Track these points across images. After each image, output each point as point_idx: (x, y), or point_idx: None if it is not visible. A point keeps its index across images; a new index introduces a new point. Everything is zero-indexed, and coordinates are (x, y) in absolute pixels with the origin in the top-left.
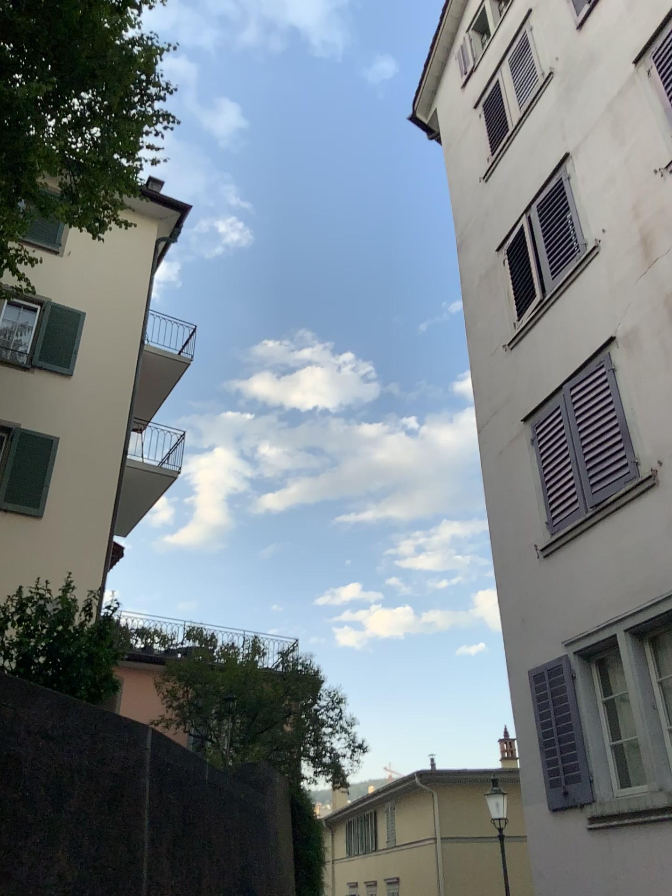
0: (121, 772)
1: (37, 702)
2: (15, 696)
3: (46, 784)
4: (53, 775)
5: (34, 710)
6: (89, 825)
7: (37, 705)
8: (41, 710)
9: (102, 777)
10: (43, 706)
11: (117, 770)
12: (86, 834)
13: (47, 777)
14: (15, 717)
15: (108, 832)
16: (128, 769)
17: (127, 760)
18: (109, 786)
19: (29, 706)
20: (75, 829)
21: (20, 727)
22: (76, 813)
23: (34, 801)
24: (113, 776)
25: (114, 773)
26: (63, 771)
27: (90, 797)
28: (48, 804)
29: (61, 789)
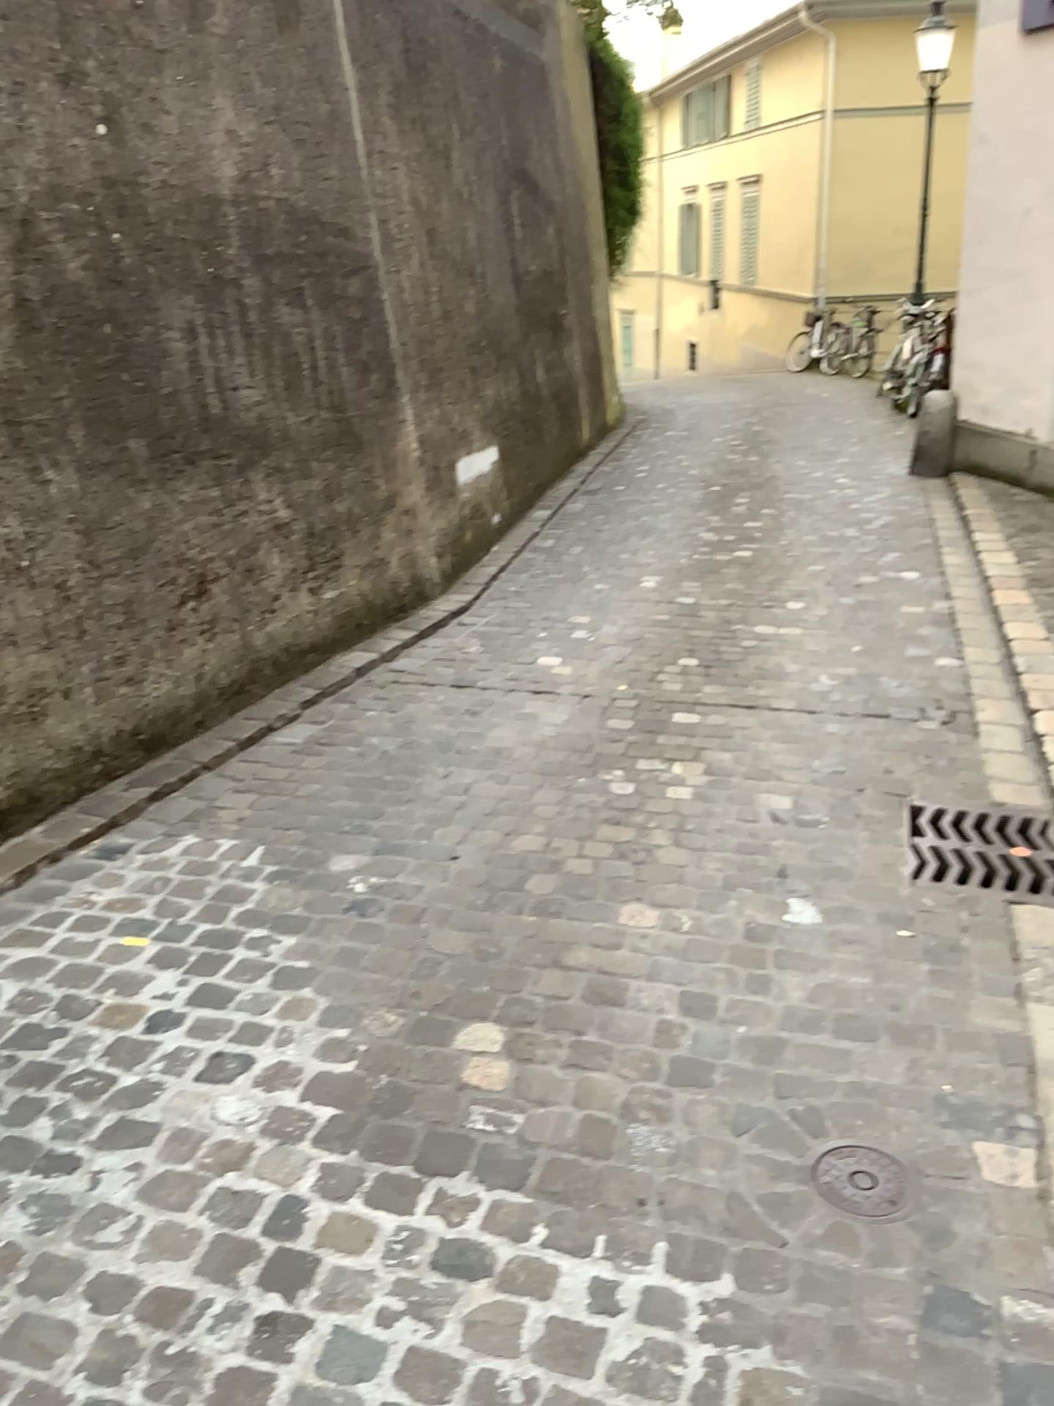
0: None
1: None
2: None
3: None
4: None
5: None
6: (254, 56)
7: None
8: None
9: None
10: None
11: None
12: (253, 70)
13: None
14: None
15: (287, 70)
16: None
17: None
18: None
19: None
20: (234, 61)
21: None
22: (229, 36)
23: (155, 13)
24: None
25: None
26: None
27: (243, 10)
28: (178, 18)
29: None
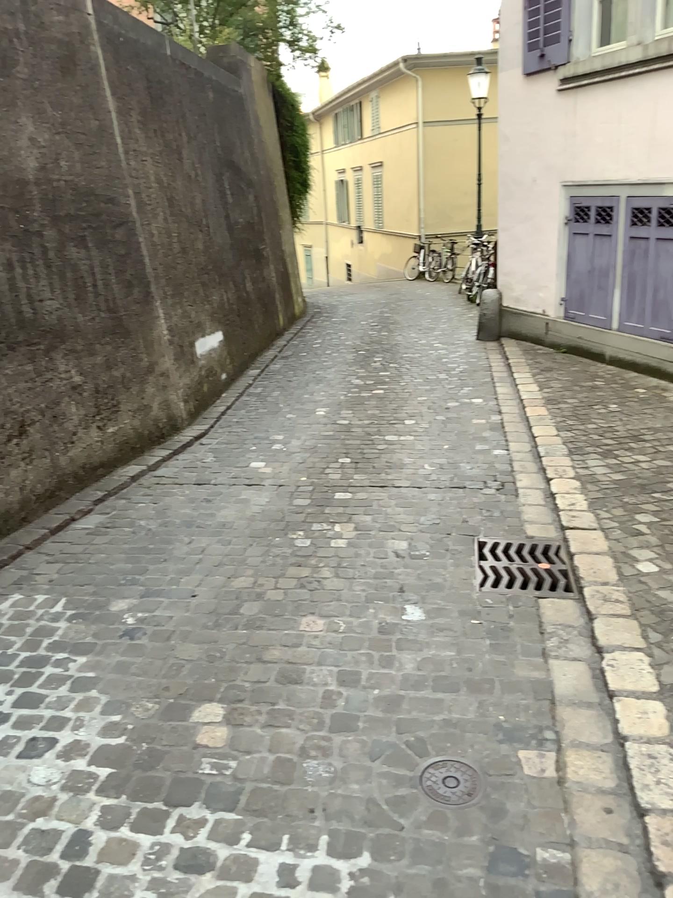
0: (65, 39)
1: None
2: None
3: None
4: None
5: None
6: (46, 92)
7: None
8: None
9: (45, 43)
10: None
11: (59, 36)
12: (45, 101)
13: None
14: None
15: (68, 100)
16: (71, 35)
17: (68, 26)
18: (55, 54)
19: None
20: (32, 95)
21: None
22: (28, 80)
23: None
24: (57, 43)
25: (58, 39)
26: None
27: (37, 64)
28: None
29: (1, 54)
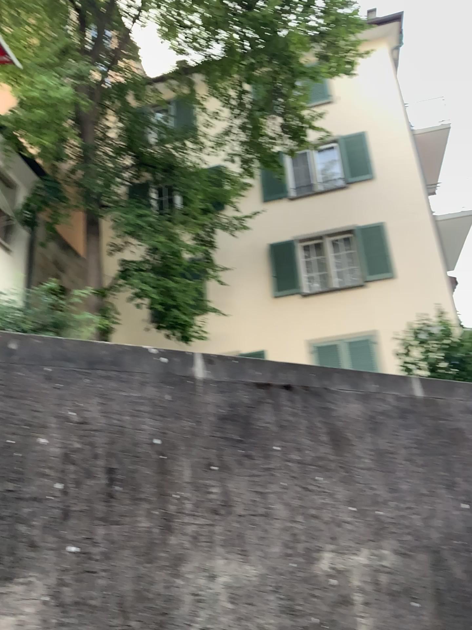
0: None
1: (455, 391)
2: (440, 391)
3: None
4: None
5: (456, 397)
6: None
7: (456, 393)
8: (460, 396)
9: None
10: (460, 393)
11: None
12: None
13: None
14: (446, 403)
15: None
16: None
17: None
18: None
19: (451, 395)
20: None
21: (452, 410)
22: None
23: None
24: None
25: None
26: None
27: None
28: None
29: None
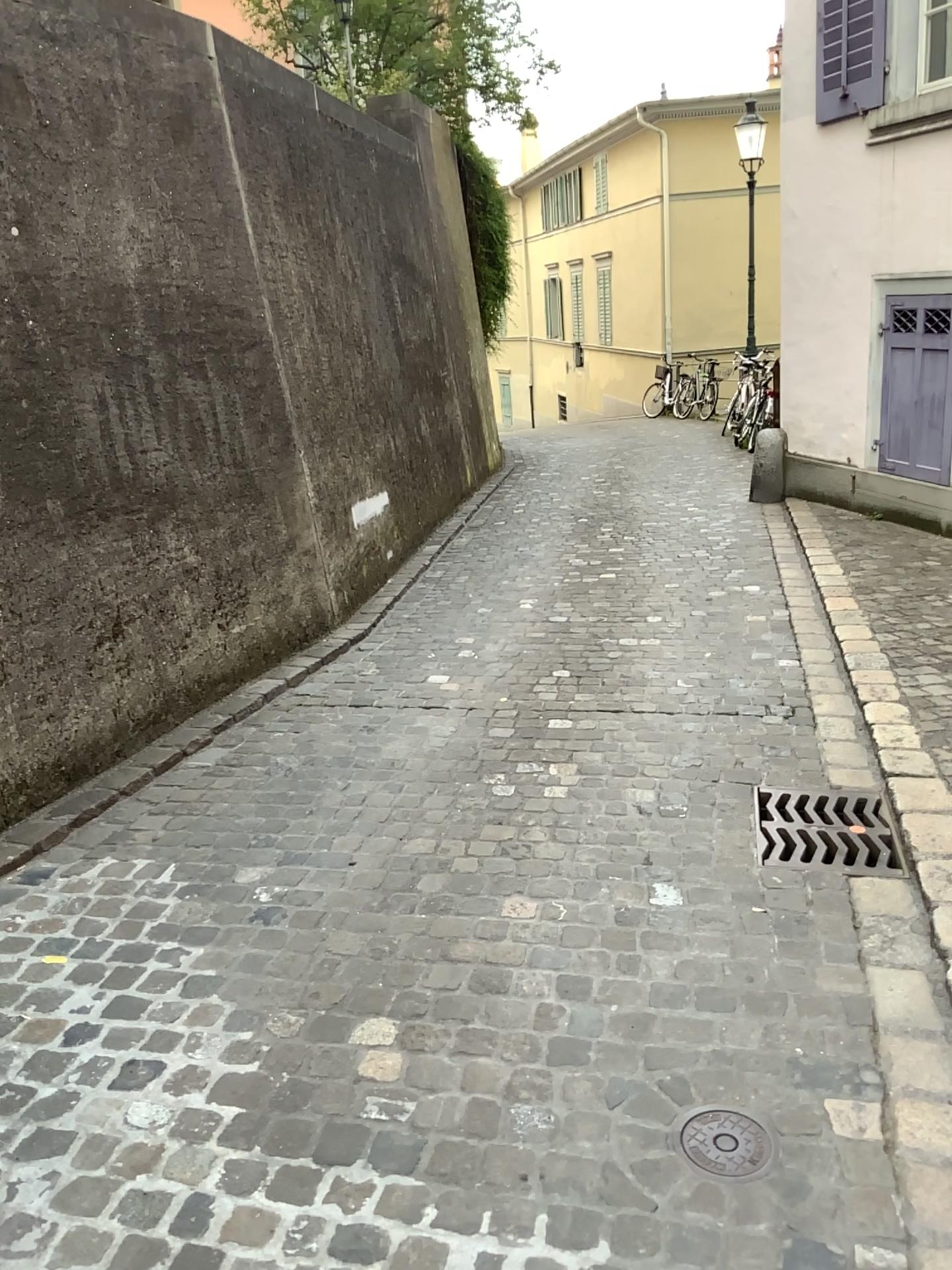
0: (180, 94)
1: None
2: None
3: (70, 108)
4: (76, 96)
5: None
6: (153, 166)
7: None
8: None
9: (153, 100)
10: None
11: (172, 89)
12: (152, 178)
13: (69, 99)
14: None
15: (183, 177)
16: (188, 88)
17: (183, 75)
18: (166, 113)
19: None
20: (135, 171)
21: None
22: (129, 150)
23: (62, 132)
24: (168, 98)
25: (170, 94)
26: (91, 89)
27: (142, 128)
28: (83, 136)
29: (95, 117)
